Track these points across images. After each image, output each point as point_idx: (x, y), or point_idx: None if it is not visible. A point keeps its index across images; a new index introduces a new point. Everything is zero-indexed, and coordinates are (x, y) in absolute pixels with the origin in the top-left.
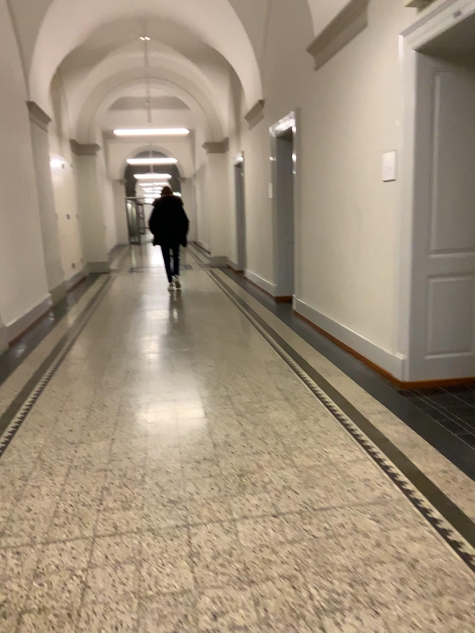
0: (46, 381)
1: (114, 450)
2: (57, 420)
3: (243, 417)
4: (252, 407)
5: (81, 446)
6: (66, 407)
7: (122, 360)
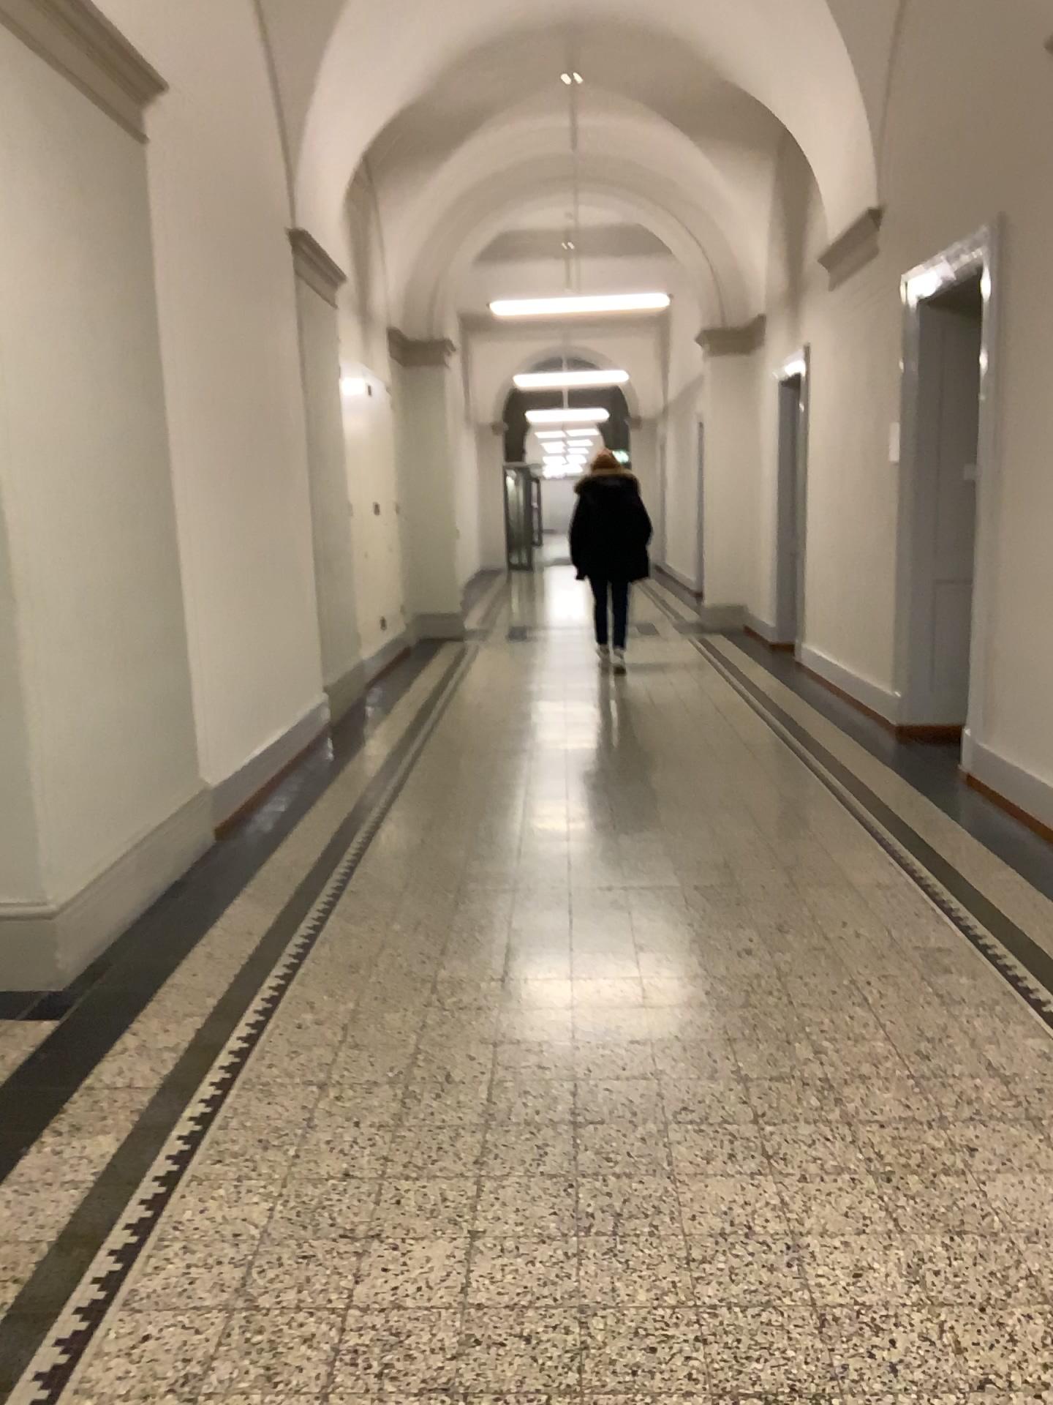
0: (292, 971)
1: (481, 1299)
2: (310, 1133)
3: (904, 1193)
4: (926, 1148)
5: (376, 1262)
6: (341, 1077)
7: (501, 912)
